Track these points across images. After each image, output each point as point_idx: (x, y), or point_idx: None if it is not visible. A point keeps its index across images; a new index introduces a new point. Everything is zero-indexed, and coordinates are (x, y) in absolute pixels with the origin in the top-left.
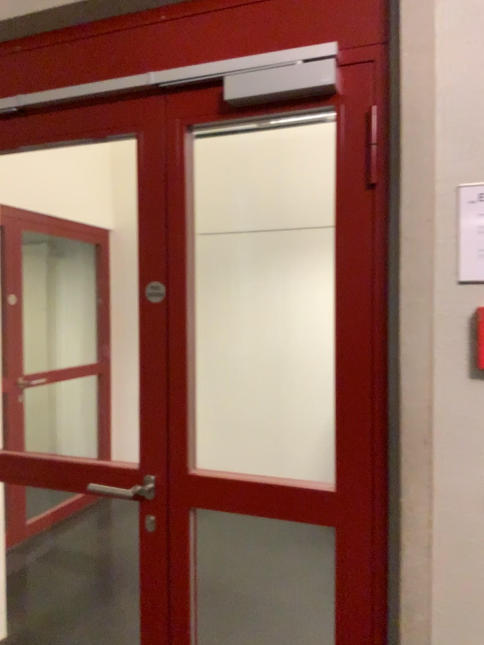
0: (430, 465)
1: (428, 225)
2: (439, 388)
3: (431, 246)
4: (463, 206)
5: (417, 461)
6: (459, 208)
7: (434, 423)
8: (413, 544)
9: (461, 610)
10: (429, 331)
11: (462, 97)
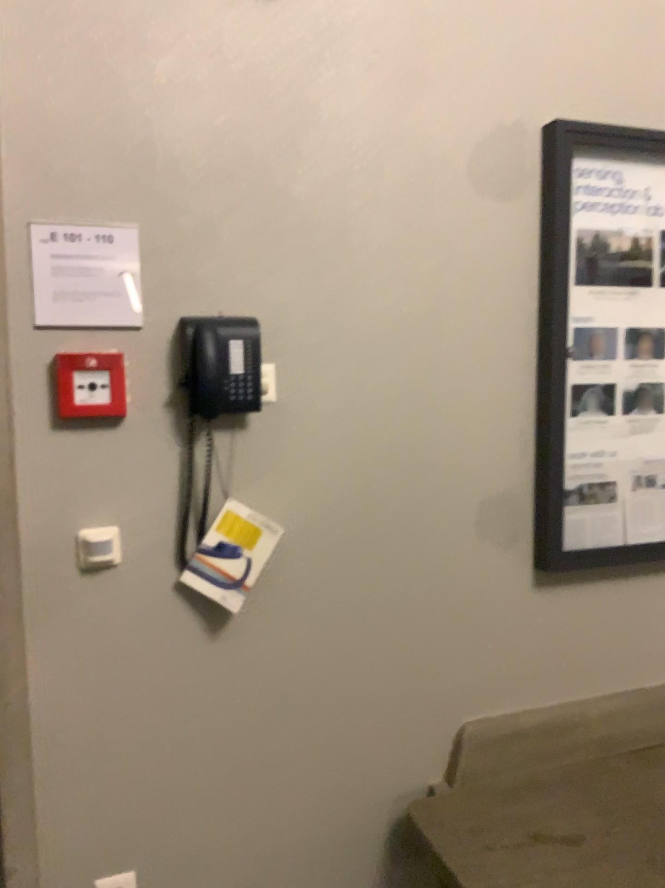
0: (17, 529)
1: (0, 265)
2: (22, 445)
3: (4, 288)
4: (39, 247)
5: (0, 526)
6: (34, 249)
7: (18, 483)
8: (0, 616)
9: (57, 673)
10: (8, 383)
11: (32, 127)
